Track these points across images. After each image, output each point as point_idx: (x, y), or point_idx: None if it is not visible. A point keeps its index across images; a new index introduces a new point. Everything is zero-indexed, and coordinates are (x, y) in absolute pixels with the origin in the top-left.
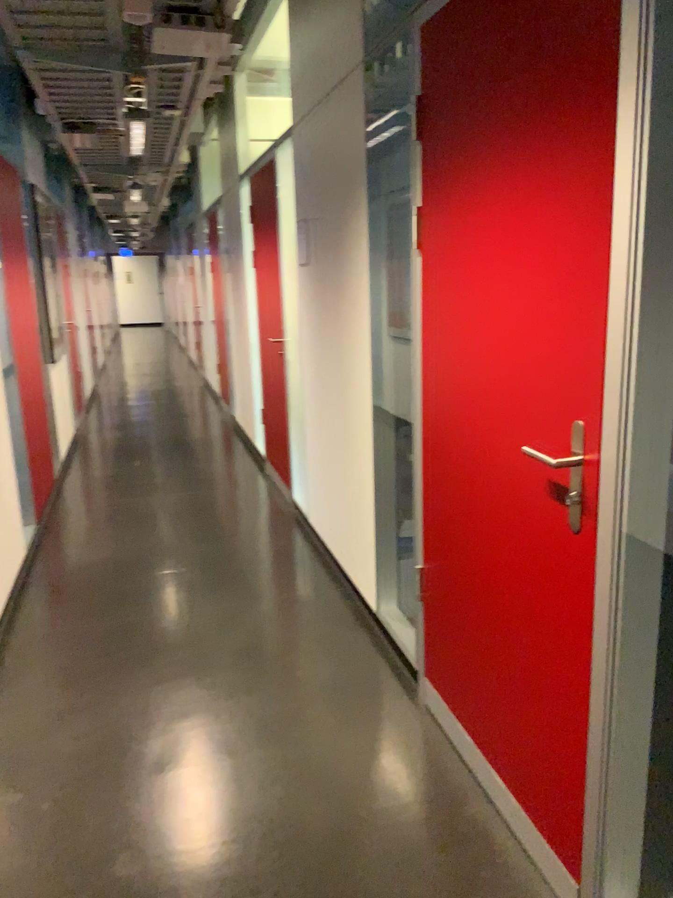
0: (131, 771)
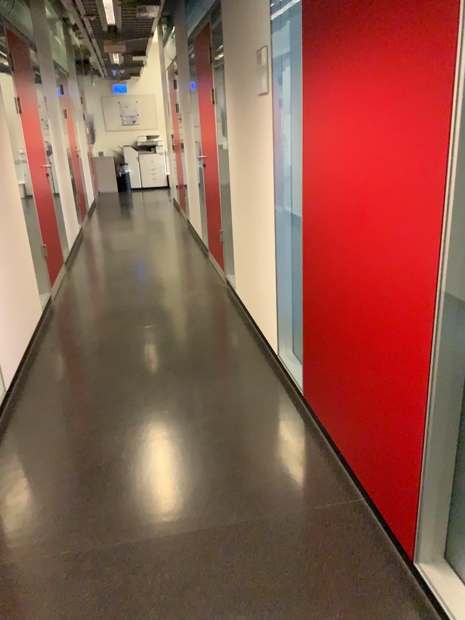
0: (165, 285)
